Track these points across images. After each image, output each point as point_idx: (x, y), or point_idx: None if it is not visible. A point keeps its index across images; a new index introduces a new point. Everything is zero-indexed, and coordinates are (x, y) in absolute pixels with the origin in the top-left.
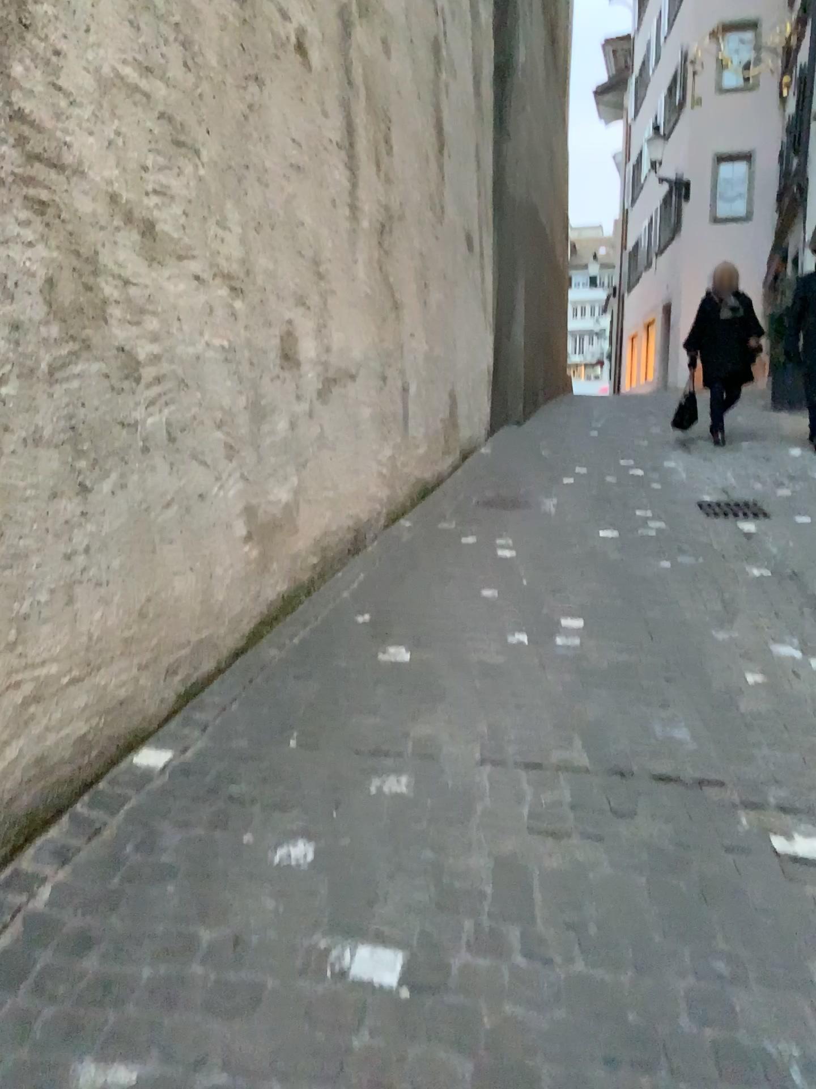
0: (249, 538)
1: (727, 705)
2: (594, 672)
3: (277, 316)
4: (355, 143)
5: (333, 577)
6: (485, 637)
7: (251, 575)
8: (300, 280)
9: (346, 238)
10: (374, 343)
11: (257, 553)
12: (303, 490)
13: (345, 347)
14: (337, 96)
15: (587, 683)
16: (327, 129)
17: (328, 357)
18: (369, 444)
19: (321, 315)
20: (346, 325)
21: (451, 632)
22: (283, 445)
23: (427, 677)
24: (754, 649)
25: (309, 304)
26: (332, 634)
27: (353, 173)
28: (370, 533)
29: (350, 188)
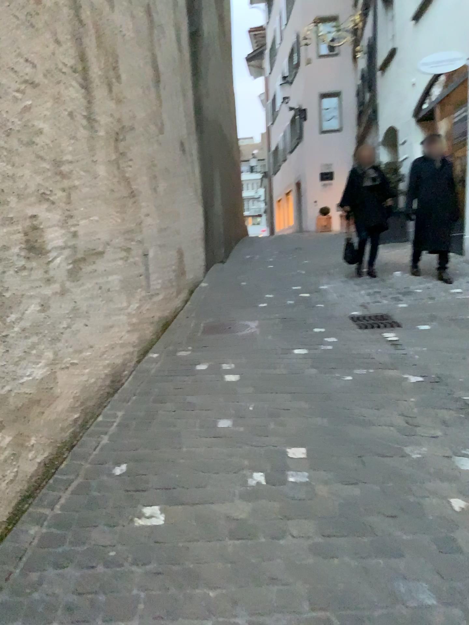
0: (3, 427)
1: (453, 548)
2: (329, 520)
3: (20, 215)
4: (88, 70)
5: (94, 423)
6: (228, 483)
7: (8, 459)
8: (43, 181)
9: (86, 145)
10: (117, 225)
11: (14, 436)
12: (60, 359)
13: (92, 232)
14: (69, 31)
15: (327, 536)
16: (60, 55)
17: (77, 243)
18: (118, 303)
19: (67, 210)
20: (92, 214)
21: (198, 481)
22: (35, 328)
23: (181, 549)
24: (447, 469)
25: (54, 201)
26: (91, 499)
27: (89, 94)
28: (125, 371)
29: (87, 105)
